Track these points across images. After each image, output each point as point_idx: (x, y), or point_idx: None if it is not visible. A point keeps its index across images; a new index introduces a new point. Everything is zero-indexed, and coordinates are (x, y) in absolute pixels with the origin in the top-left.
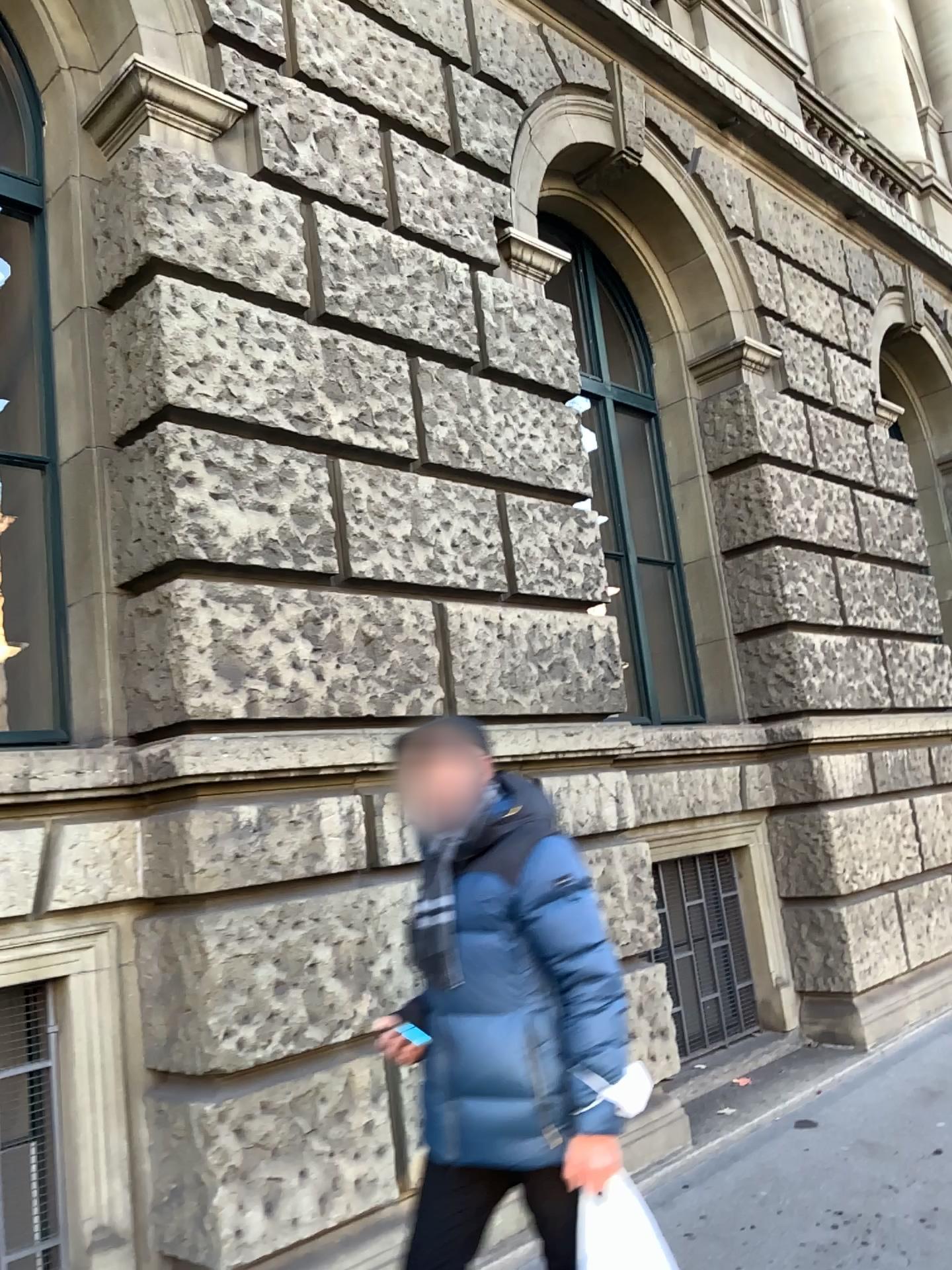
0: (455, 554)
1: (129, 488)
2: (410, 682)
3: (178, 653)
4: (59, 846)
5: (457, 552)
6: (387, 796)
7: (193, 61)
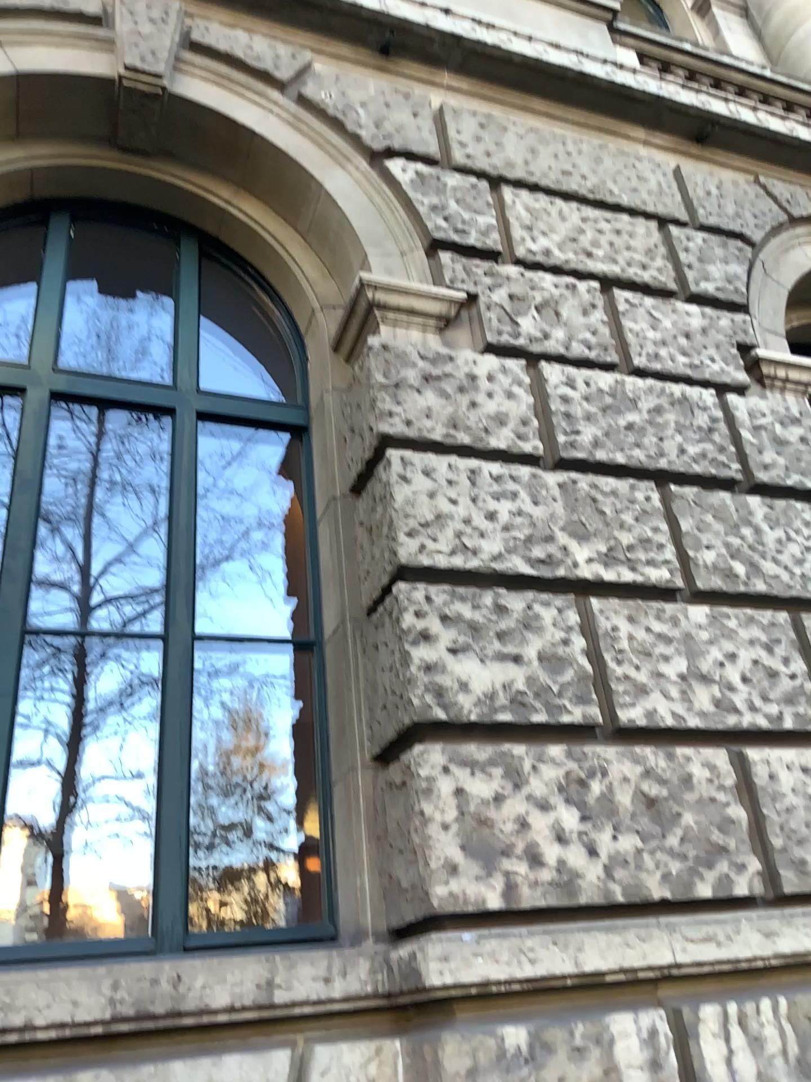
0: (750, 691)
1: (377, 657)
2: (714, 853)
3: (424, 832)
4: (310, 1075)
5: (751, 689)
6: (702, 1011)
7: (417, 270)
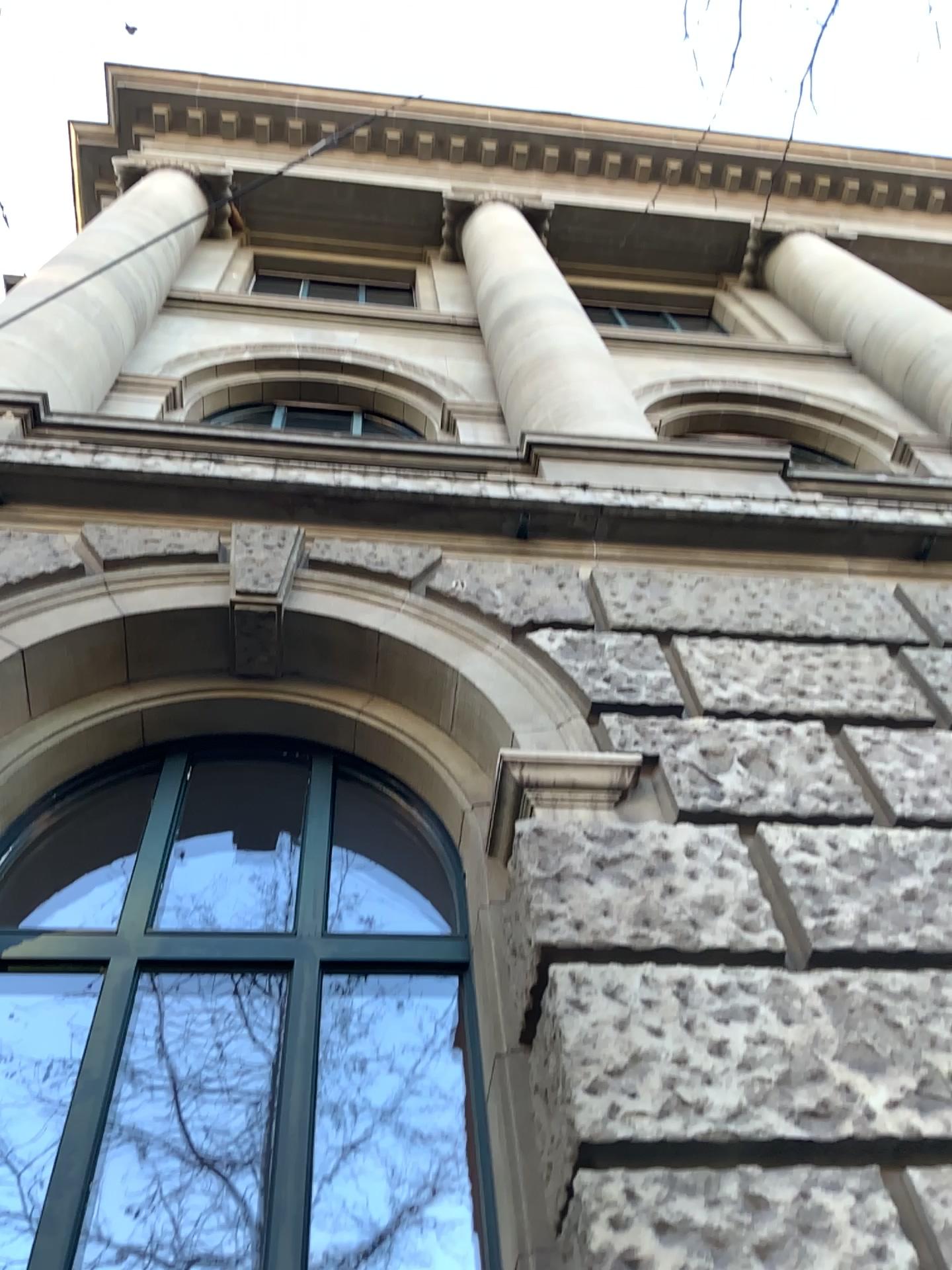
0: None
1: None
2: None
3: None
4: None
5: None
6: None
7: (579, 743)
